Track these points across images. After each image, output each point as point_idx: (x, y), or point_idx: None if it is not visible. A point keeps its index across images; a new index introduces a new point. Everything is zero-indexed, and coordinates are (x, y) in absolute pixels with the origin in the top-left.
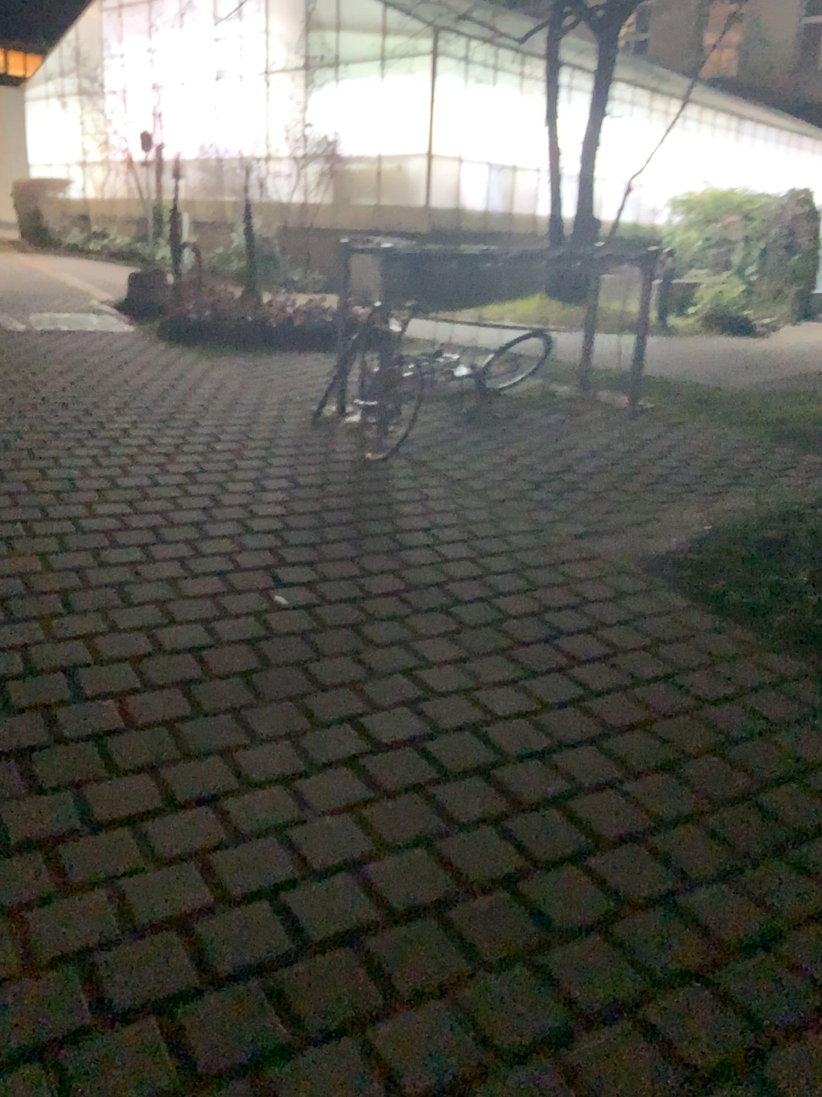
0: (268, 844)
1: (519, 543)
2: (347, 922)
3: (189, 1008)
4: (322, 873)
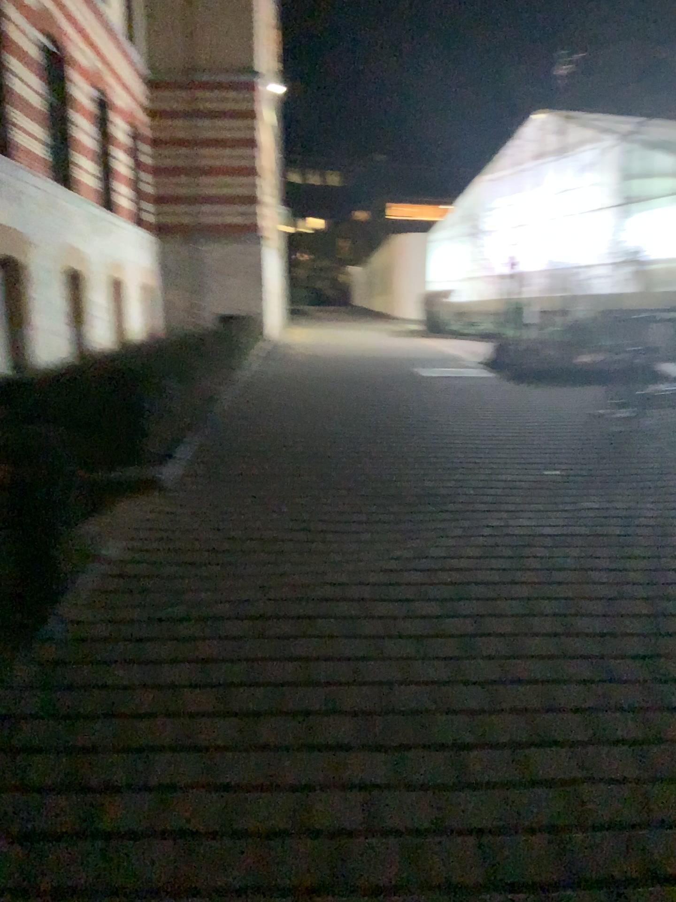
0: (523, 516)
1: None
2: (545, 529)
3: (491, 533)
4: (540, 523)
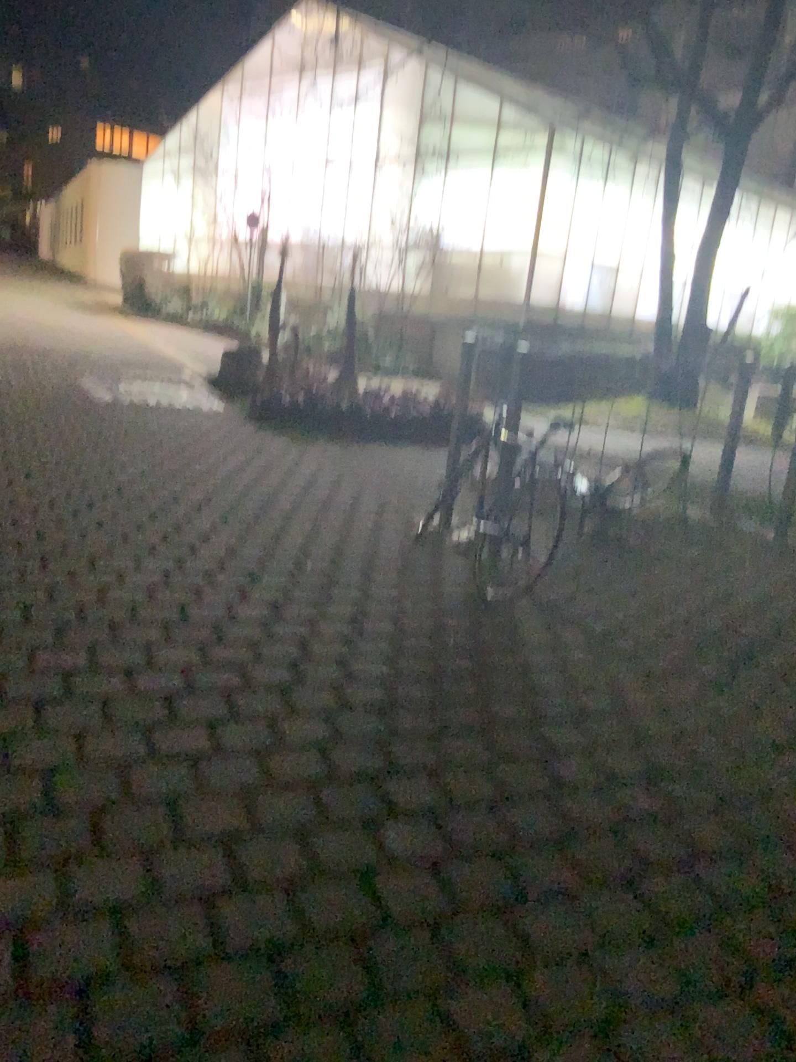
0: None
1: (706, 759)
2: None
3: None
4: None
